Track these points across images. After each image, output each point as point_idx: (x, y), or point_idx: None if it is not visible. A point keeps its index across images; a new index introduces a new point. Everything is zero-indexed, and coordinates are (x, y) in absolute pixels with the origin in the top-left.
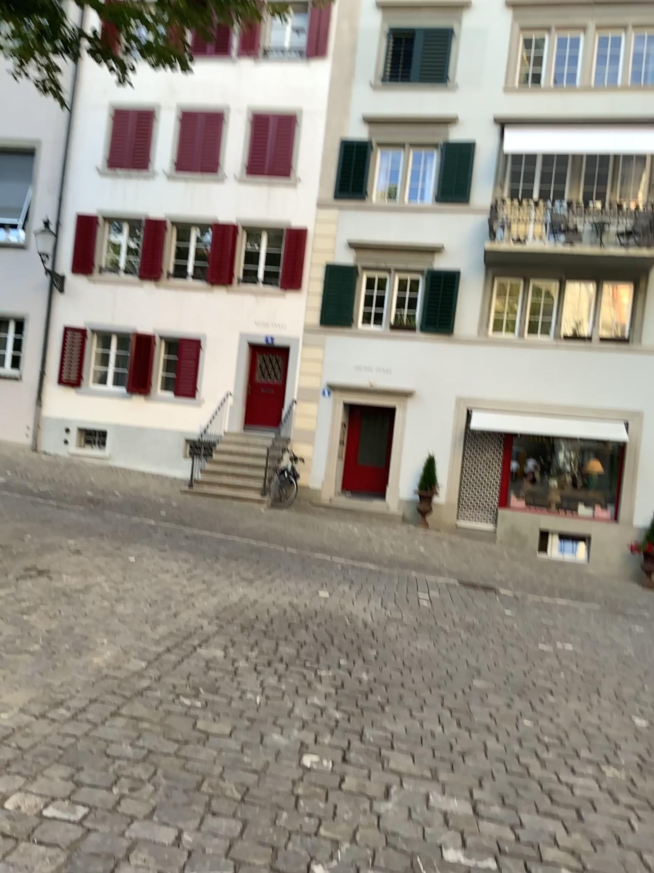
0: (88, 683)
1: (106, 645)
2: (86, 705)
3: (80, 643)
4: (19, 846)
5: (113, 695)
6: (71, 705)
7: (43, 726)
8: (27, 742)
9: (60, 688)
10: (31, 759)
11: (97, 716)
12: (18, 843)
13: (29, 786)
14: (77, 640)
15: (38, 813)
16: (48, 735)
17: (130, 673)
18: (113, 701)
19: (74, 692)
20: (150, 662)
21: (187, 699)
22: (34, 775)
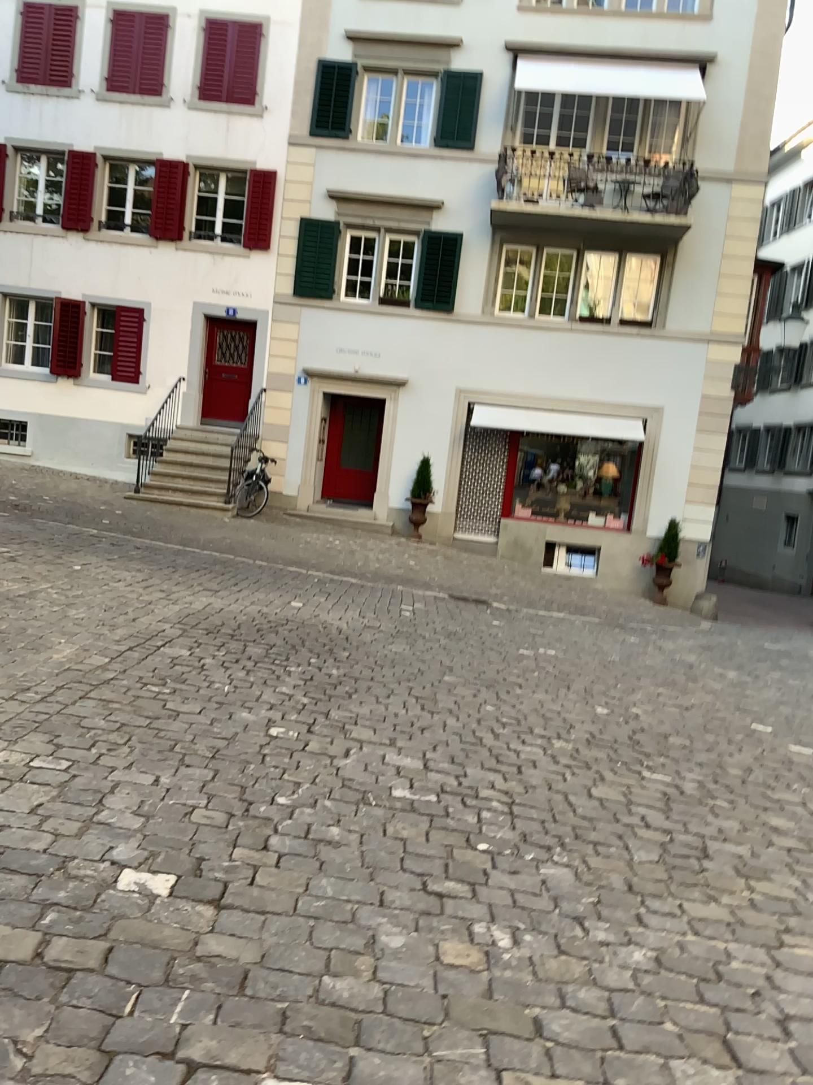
0: (51, 675)
1: (63, 644)
2: (52, 692)
3: (34, 643)
4: (14, 785)
5: (78, 685)
6: (38, 692)
7: (13, 707)
8: (1, 718)
9: (23, 679)
10: (8, 730)
11: (66, 700)
12: (12, 784)
13: (12, 748)
14: (31, 639)
15: (25, 765)
16: (20, 713)
17: (92, 668)
18: (79, 689)
19: (38, 682)
20: (112, 660)
21: (153, 689)
22: (14, 741)
